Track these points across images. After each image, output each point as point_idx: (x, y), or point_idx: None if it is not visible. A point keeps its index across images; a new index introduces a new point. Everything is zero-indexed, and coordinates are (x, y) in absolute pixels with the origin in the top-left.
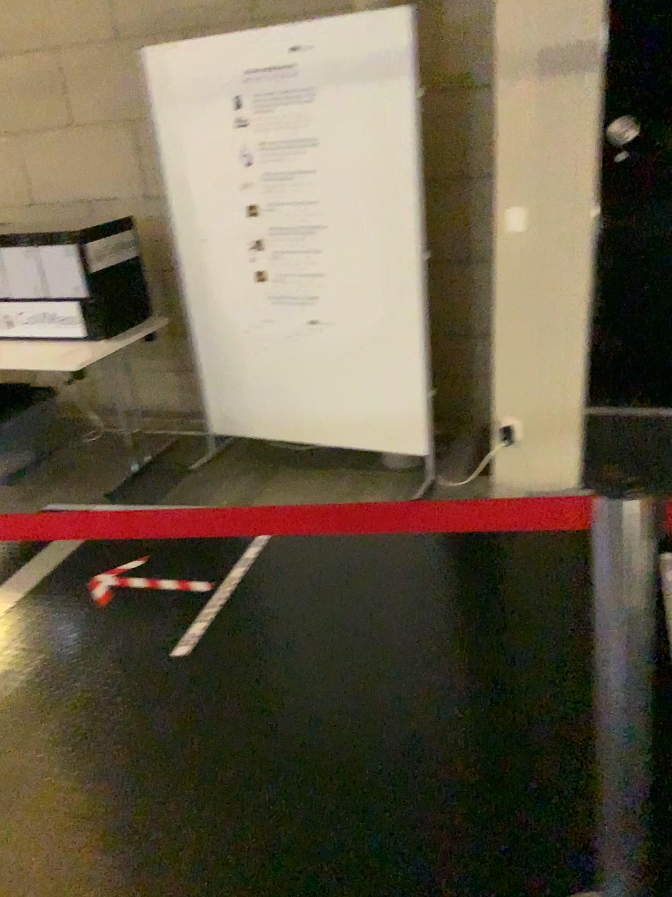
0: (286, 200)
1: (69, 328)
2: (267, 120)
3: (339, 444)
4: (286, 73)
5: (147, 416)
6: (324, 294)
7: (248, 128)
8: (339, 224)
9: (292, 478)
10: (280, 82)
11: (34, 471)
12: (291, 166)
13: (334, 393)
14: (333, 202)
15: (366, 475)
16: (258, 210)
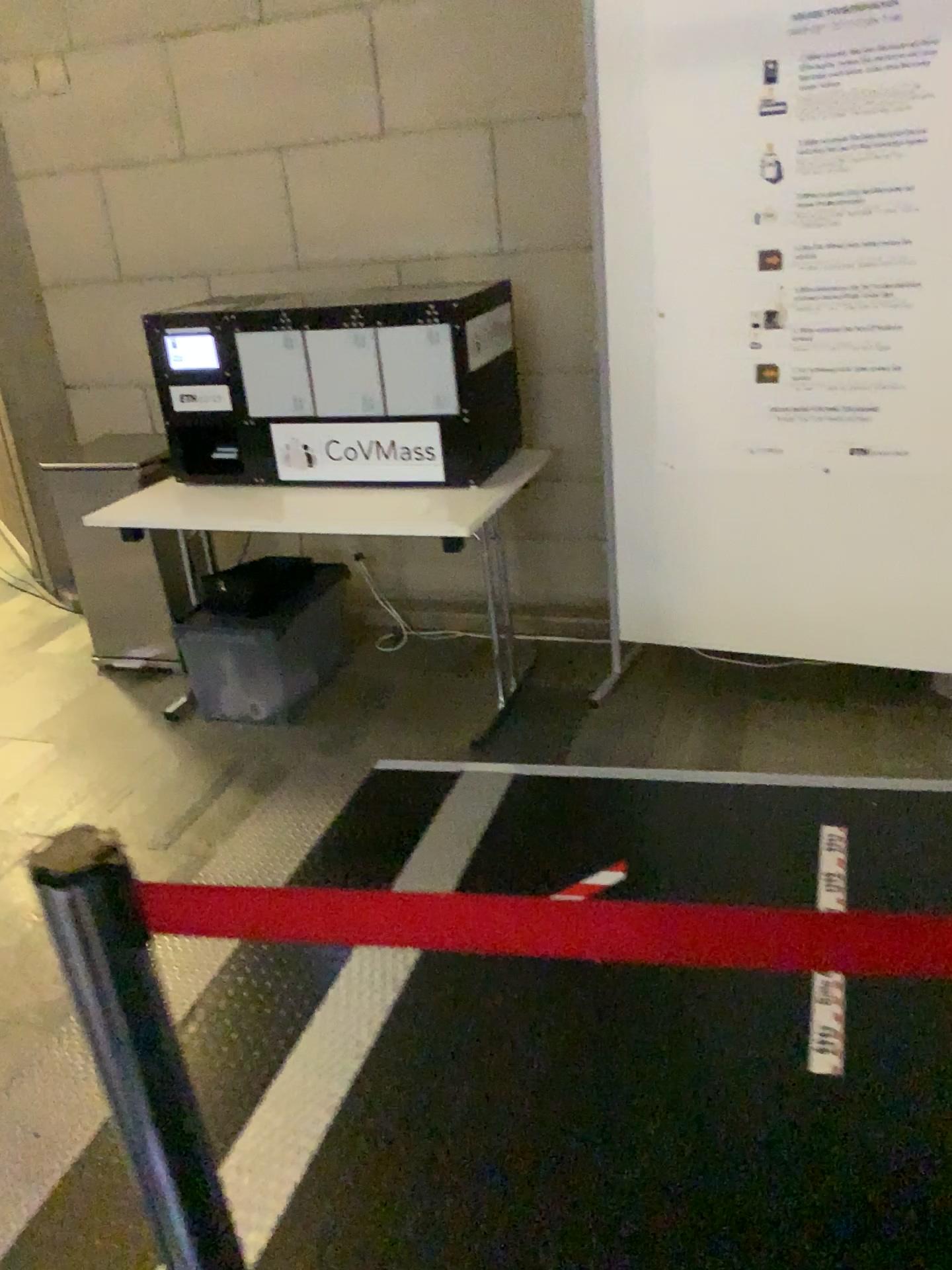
0: (843, 241)
1: (413, 464)
2: (829, 98)
3: (877, 661)
4: (884, 13)
5: (465, 609)
6: (893, 404)
7: (789, 115)
8: (947, 281)
9: (784, 718)
10: (868, 28)
11: (319, 703)
12: (864, 180)
13: (883, 576)
14: (942, 242)
15: (922, 714)
16: (783, 260)
